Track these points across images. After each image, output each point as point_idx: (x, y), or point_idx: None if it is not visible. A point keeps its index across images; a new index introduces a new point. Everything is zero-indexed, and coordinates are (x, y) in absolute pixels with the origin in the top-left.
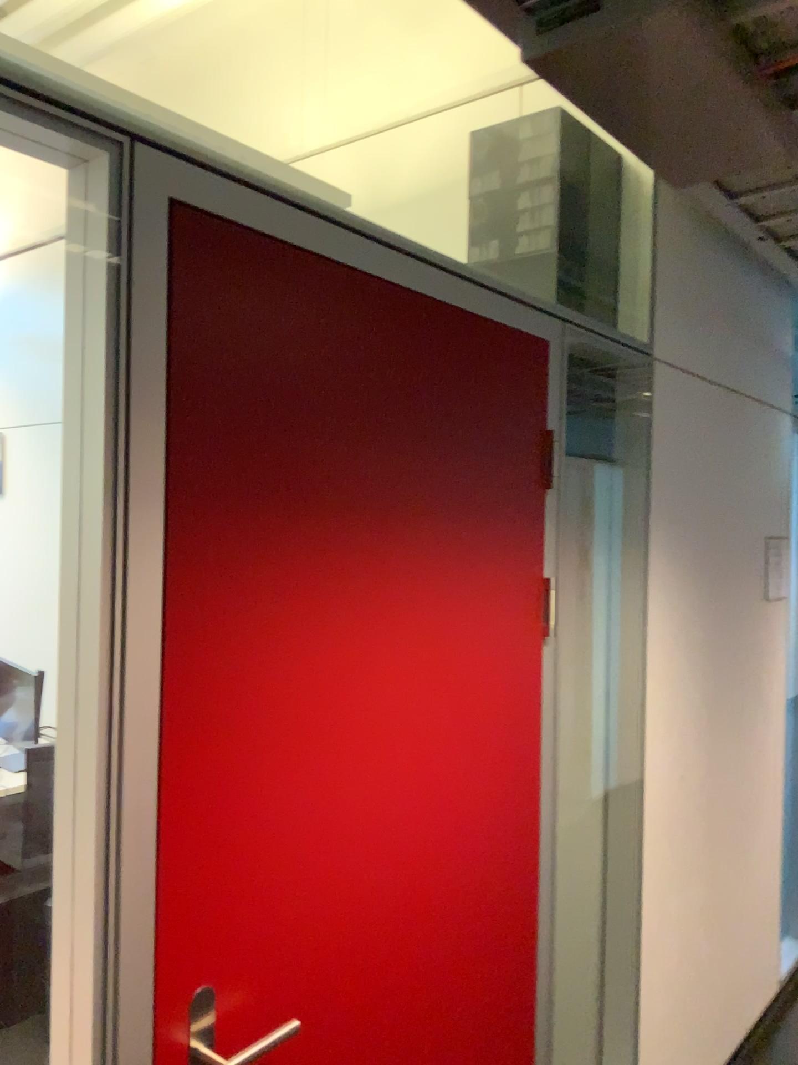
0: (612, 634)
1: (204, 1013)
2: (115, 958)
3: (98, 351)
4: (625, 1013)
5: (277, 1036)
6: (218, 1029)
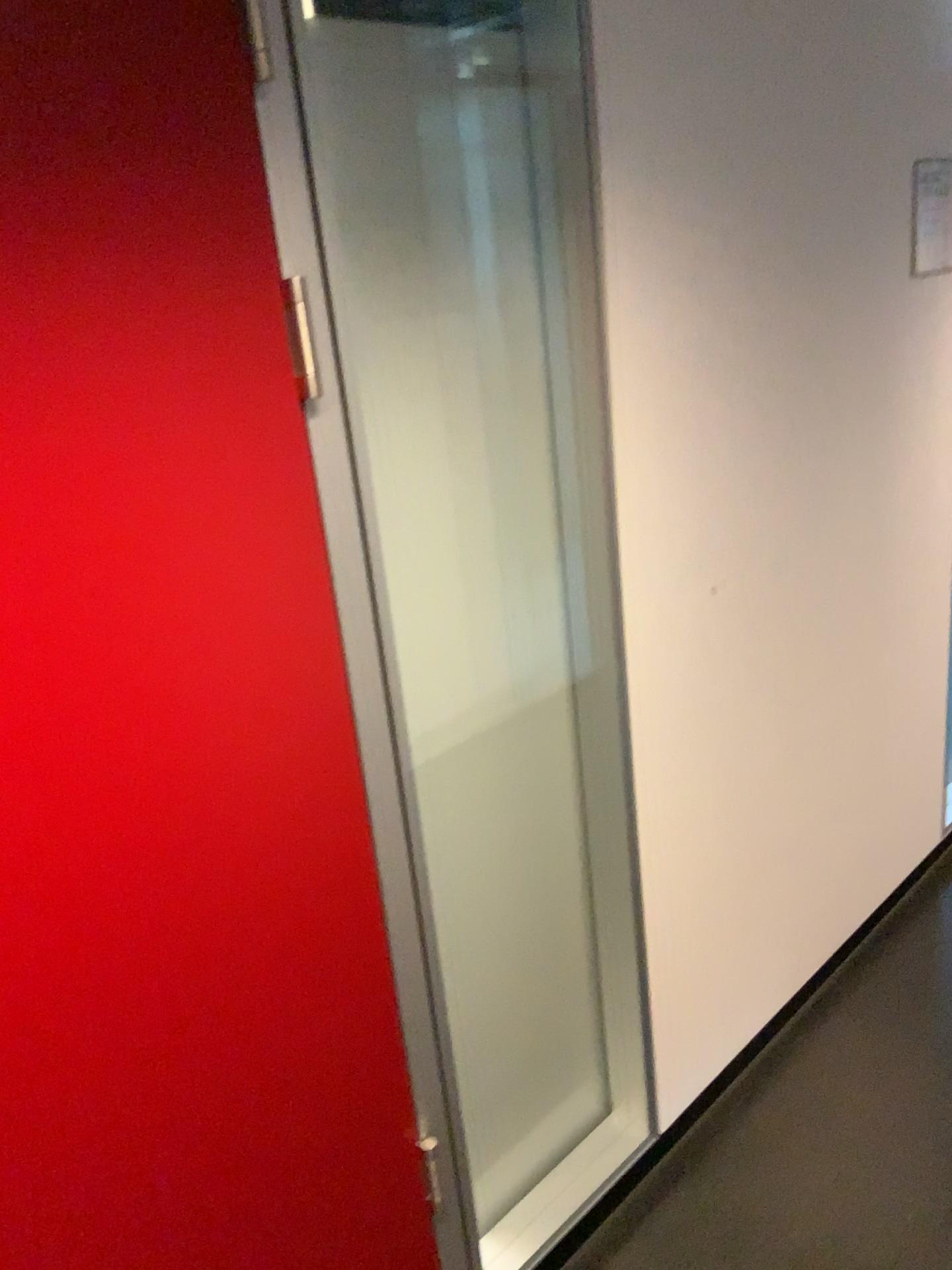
0: (551, 373)
1: None
2: None
3: None
4: (621, 938)
5: None
6: None
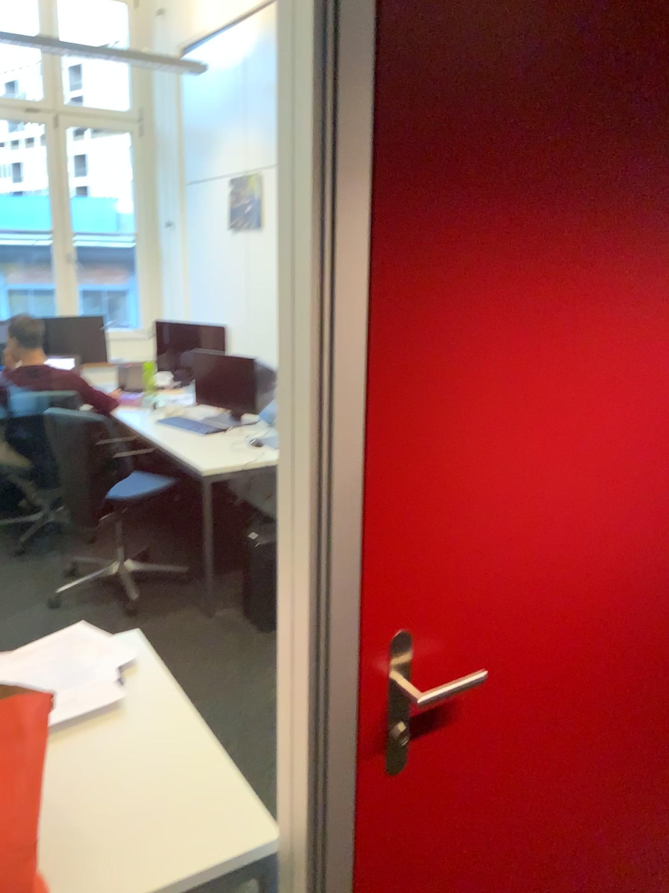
0: None
1: (401, 655)
2: (325, 600)
3: (303, 24)
4: None
5: (465, 683)
6: (413, 669)
